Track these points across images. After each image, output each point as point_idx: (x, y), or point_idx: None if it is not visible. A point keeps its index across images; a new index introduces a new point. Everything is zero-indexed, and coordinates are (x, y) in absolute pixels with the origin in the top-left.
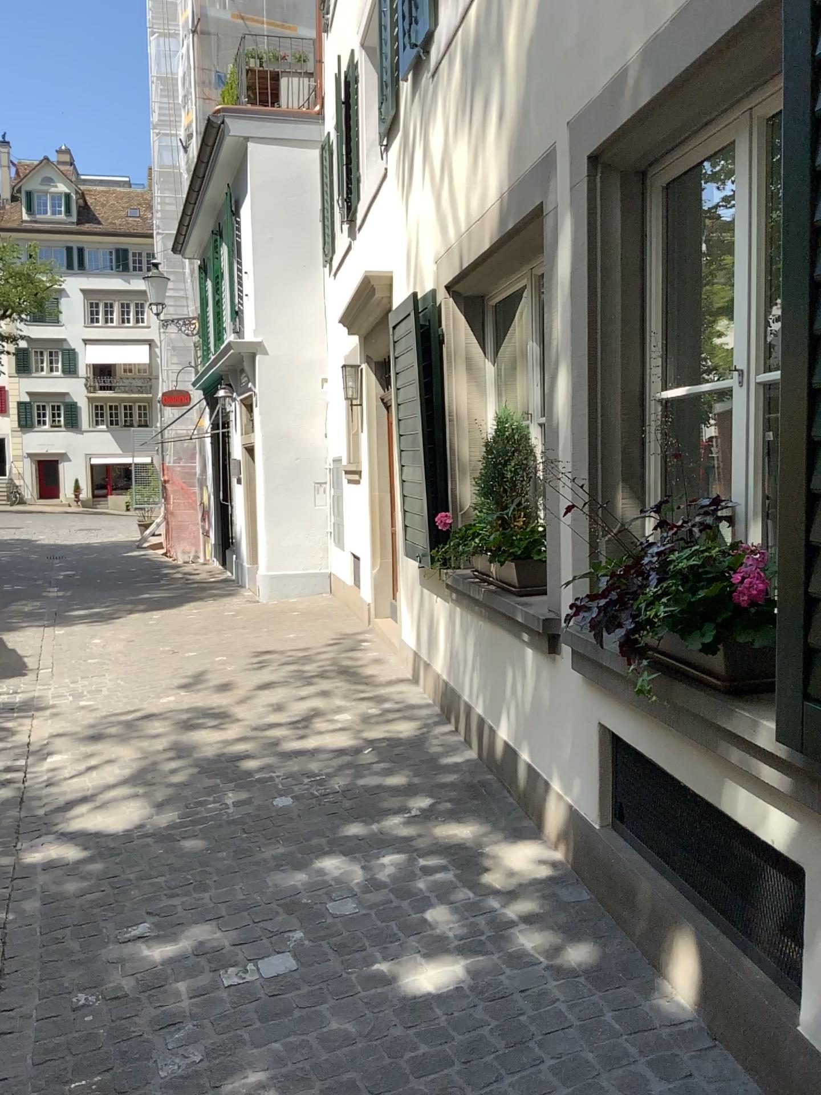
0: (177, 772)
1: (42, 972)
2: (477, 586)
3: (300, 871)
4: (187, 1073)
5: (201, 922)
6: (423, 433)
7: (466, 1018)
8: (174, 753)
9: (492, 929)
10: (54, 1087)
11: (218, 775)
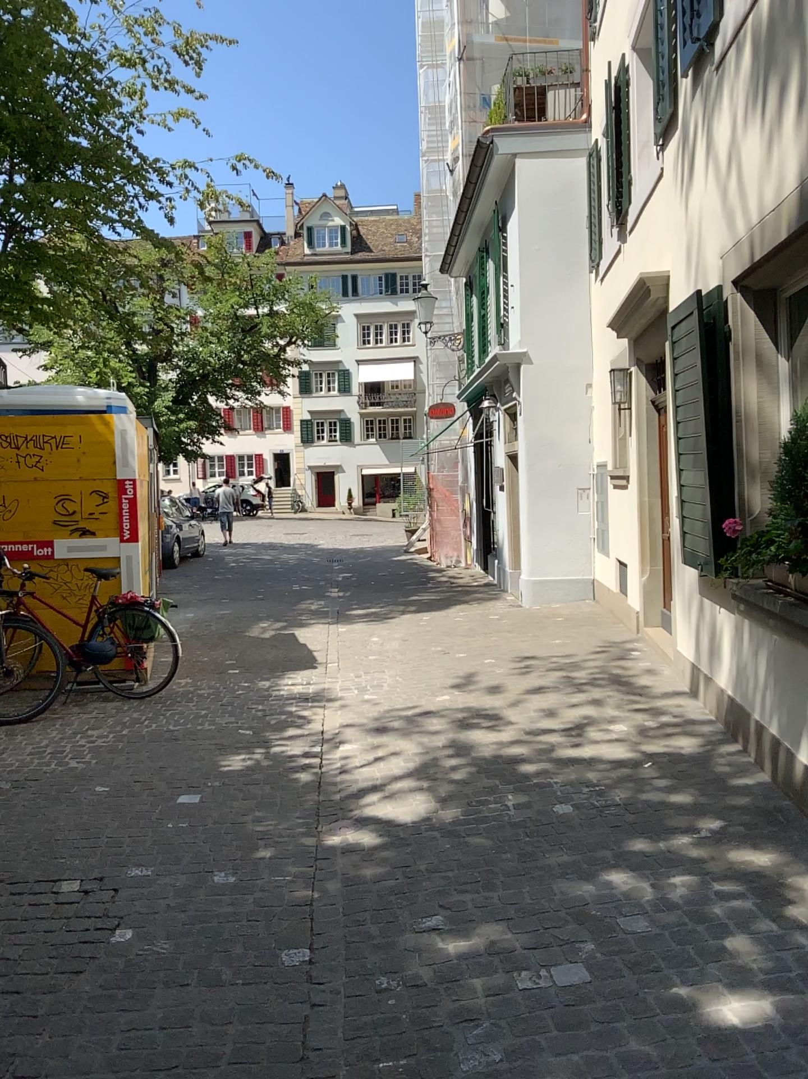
0: (457, 770)
1: (347, 951)
2: (770, 597)
3: (586, 880)
4: (488, 1070)
5: (491, 921)
6: (706, 436)
7: (780, 1061)
8: (454, 751)
9: (803, 967)
10: (365, 1063)
11: (497, 776)
